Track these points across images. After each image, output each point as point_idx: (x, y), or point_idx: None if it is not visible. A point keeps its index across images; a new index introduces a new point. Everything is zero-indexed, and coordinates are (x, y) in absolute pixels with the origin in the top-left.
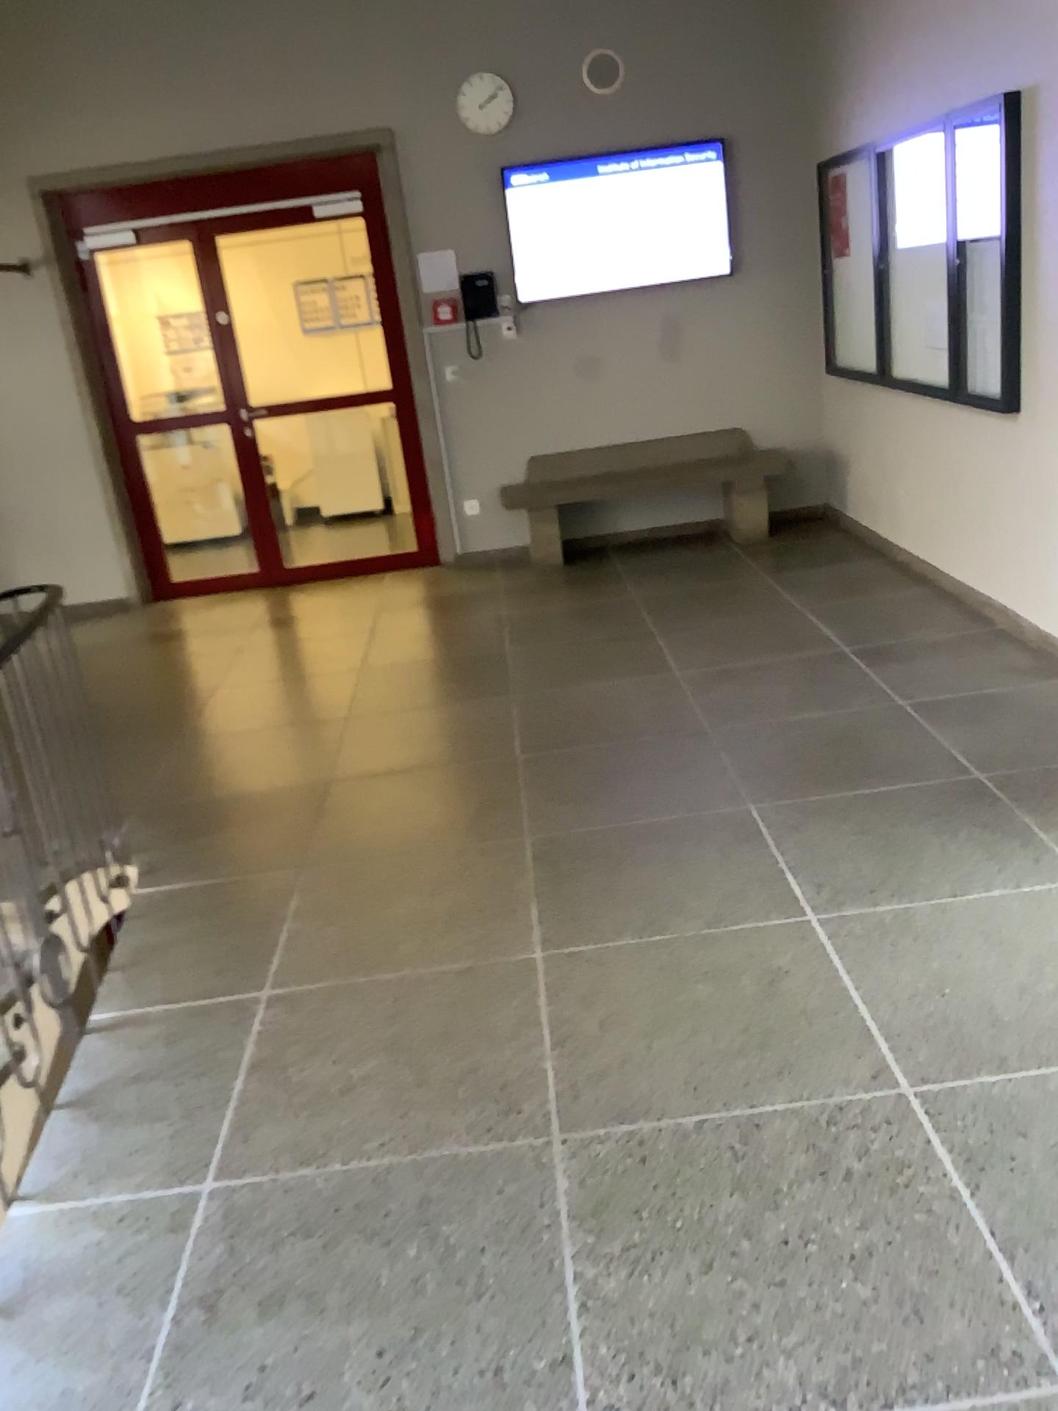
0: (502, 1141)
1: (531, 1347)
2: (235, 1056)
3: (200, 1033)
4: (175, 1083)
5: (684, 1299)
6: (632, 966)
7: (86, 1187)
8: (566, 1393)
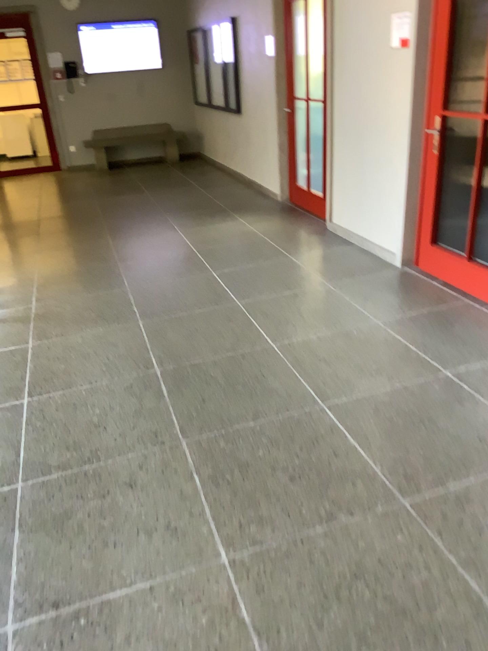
0: (106, 262)
1: (115, 279)
2: (35, 260)
3: (23, 258)
4: (20, 265)
5: (145, 272)
6: (134, 240)
7: (6, 278)
8: (123, 283)
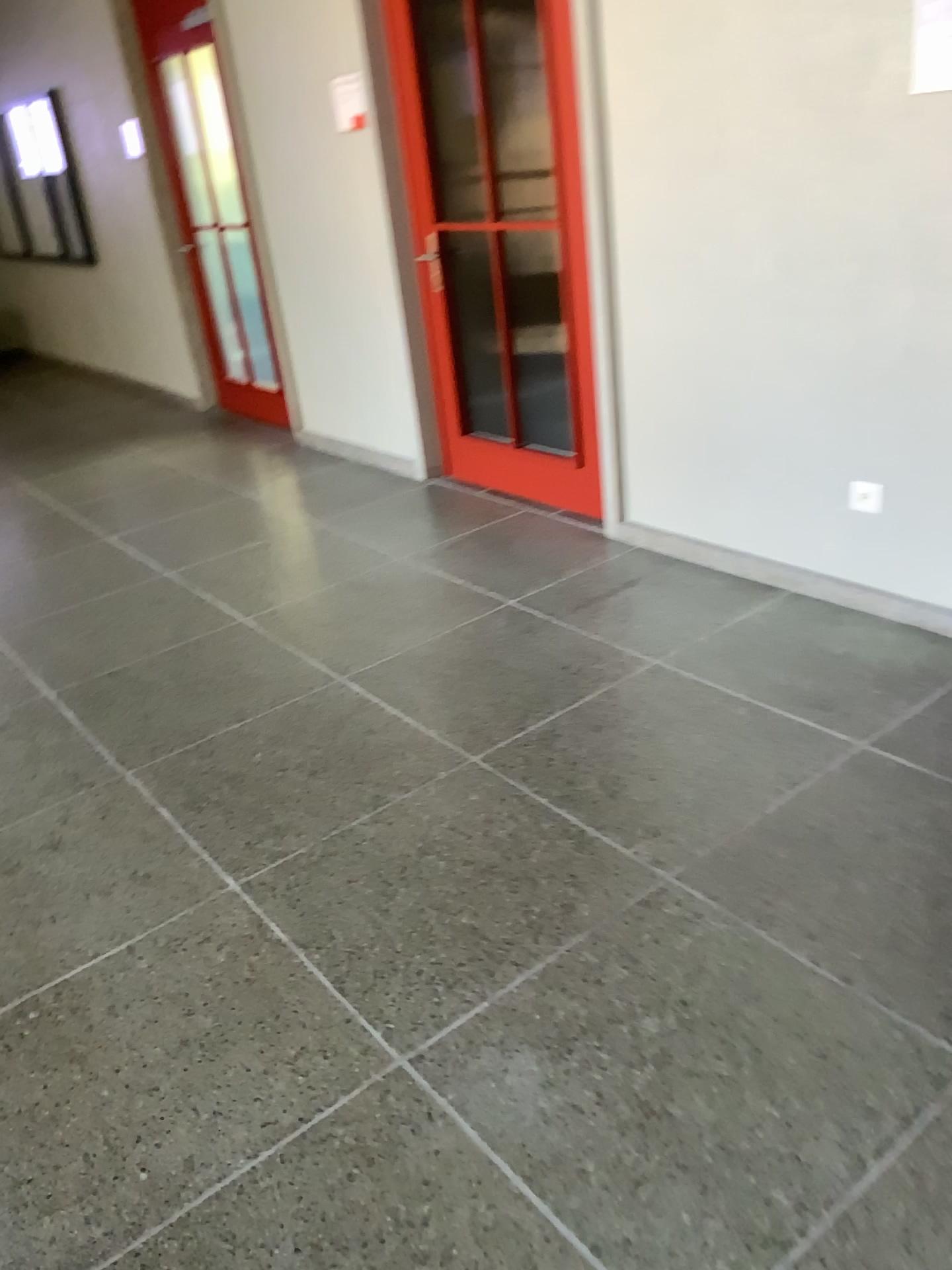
0: None
1: None
2: None
3: None
4: None
5: None
6: None
7: None
8: None
